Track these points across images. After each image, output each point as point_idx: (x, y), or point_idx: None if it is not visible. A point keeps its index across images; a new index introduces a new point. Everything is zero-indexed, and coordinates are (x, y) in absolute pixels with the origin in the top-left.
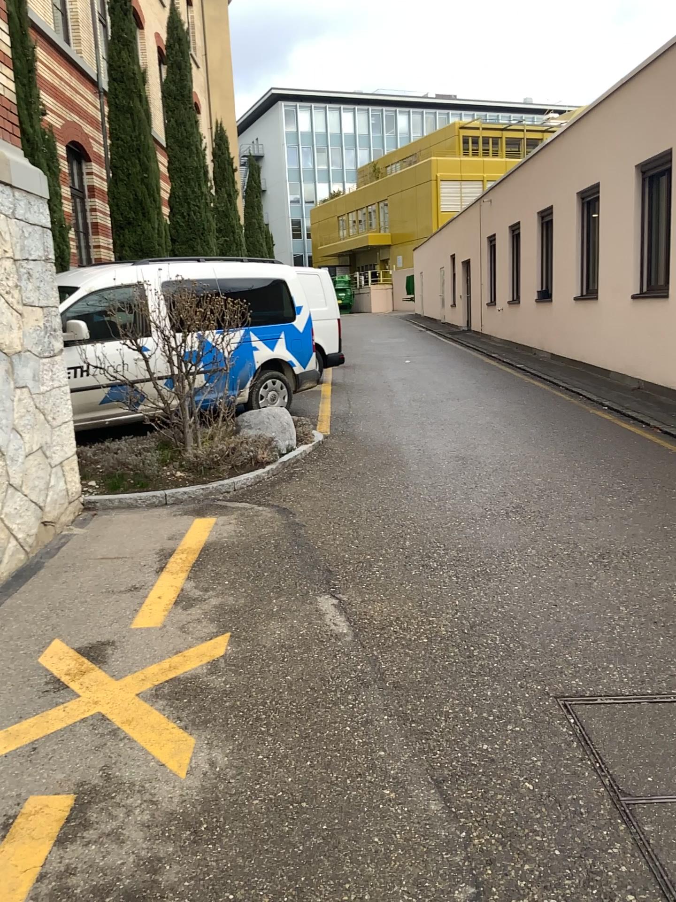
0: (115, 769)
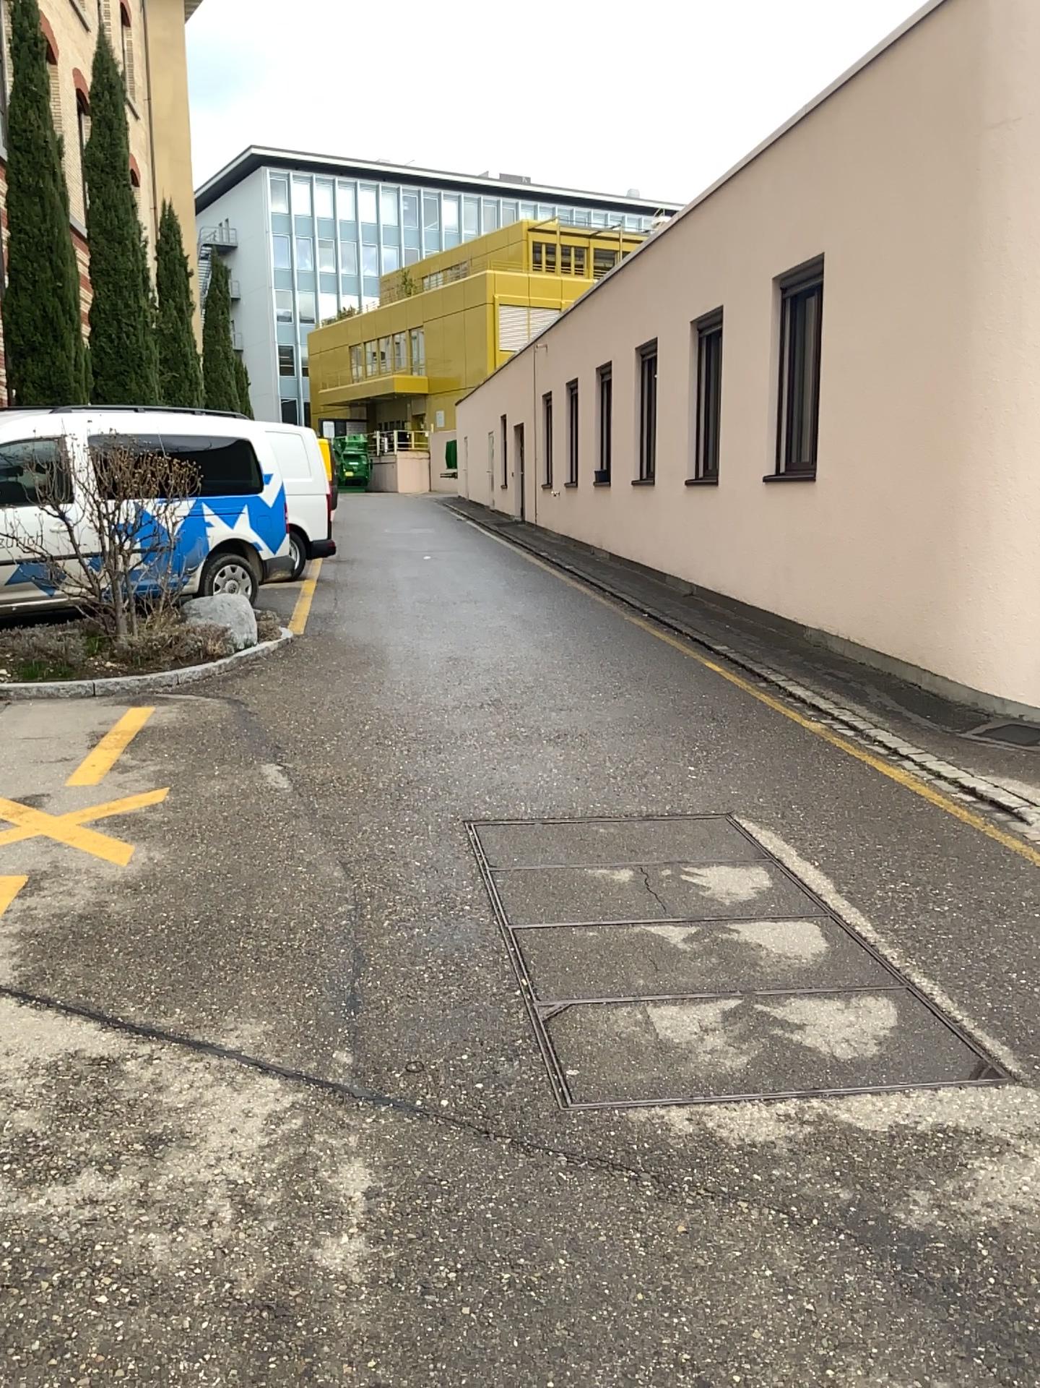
0: (64, 858)
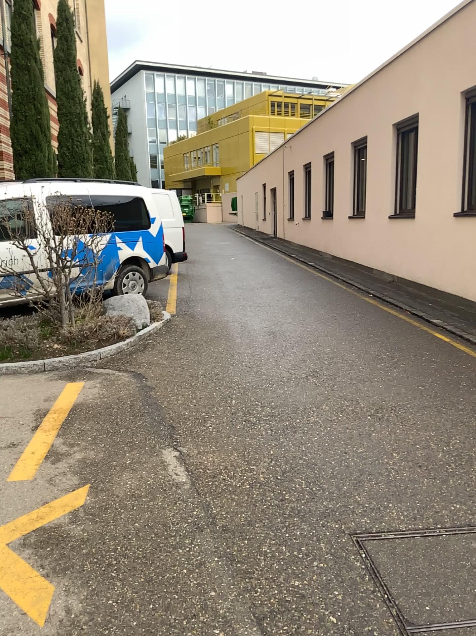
0: None
